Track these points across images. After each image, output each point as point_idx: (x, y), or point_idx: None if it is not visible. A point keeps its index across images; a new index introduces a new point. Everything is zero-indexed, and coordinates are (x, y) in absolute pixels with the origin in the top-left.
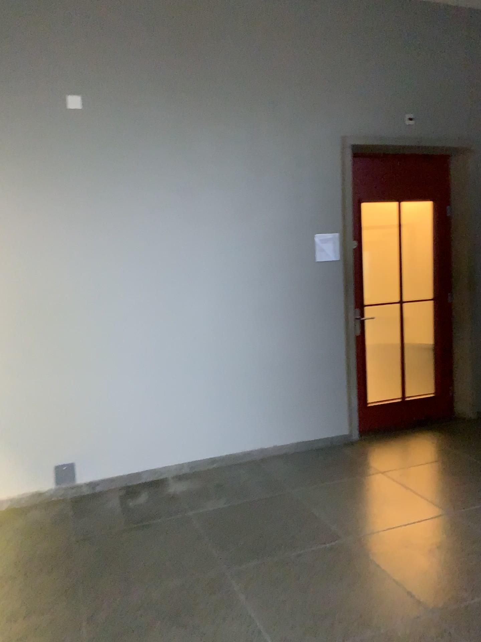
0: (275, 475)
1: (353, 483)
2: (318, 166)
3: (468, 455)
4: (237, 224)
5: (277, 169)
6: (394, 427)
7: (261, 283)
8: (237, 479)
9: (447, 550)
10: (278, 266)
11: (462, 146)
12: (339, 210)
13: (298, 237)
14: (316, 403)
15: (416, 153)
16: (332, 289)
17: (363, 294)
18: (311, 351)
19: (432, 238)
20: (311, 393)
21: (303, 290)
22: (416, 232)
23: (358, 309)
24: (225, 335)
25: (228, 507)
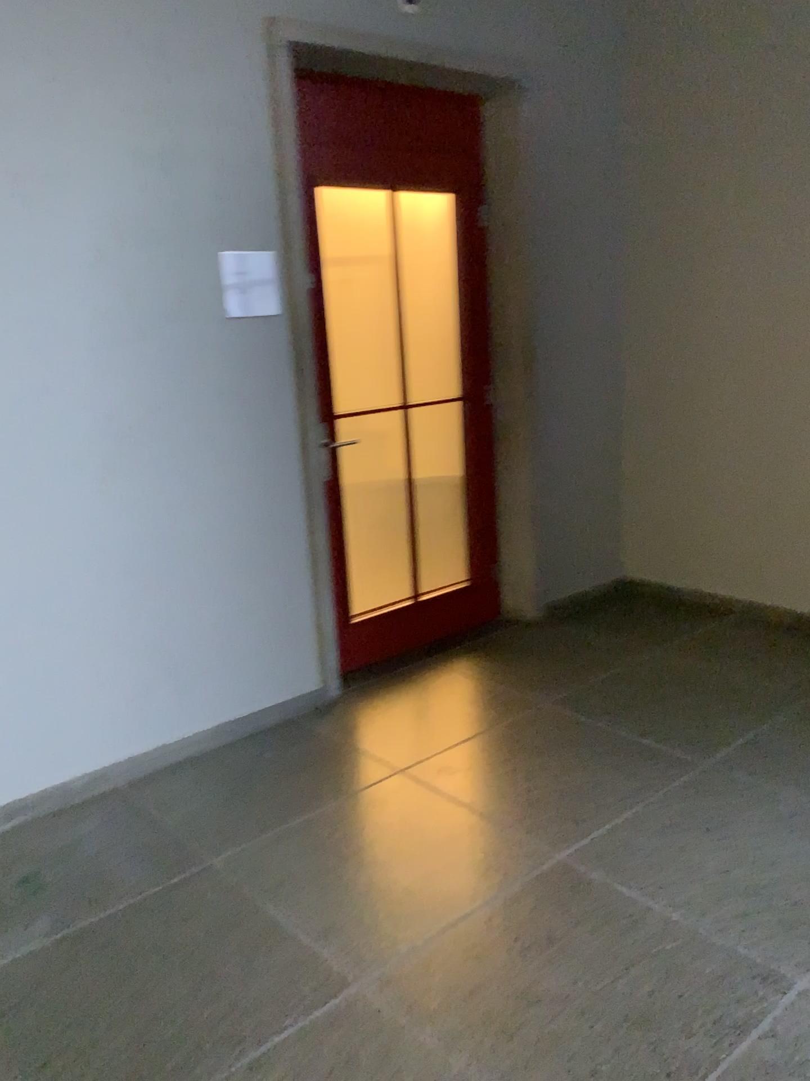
0: (171, 820)
1: (348, 811)
2: (217, 87)
3: (554, 704)
4: (22, 221)
5: (116, 83)
6: (404, 657)
7: (99, 373)
8: (76, 849)
9: (585, 964)
10: (137, 328)
11: (509, 78)
12: (272, 197)
13: (181, 260)
14: (248, 634)
15: (425, 84)
16: (267, 382)
17: (330, 392)
18: (231, 522)
19: (457, 272)
20: (236, 614)
21: (203, 386)
22: (428, 259)
23: (322, 423)
24: (15, 505)
25: (57, 943)
